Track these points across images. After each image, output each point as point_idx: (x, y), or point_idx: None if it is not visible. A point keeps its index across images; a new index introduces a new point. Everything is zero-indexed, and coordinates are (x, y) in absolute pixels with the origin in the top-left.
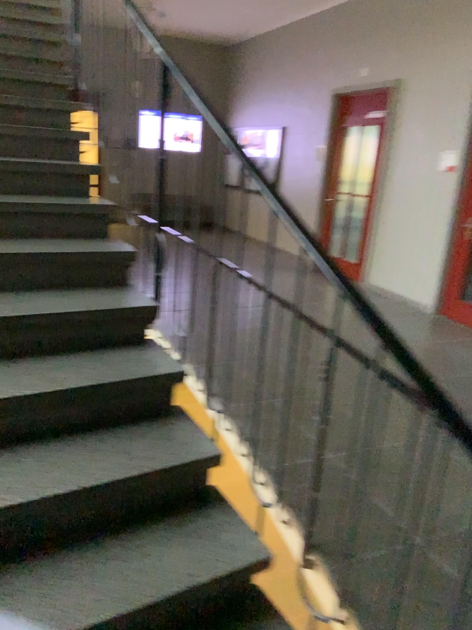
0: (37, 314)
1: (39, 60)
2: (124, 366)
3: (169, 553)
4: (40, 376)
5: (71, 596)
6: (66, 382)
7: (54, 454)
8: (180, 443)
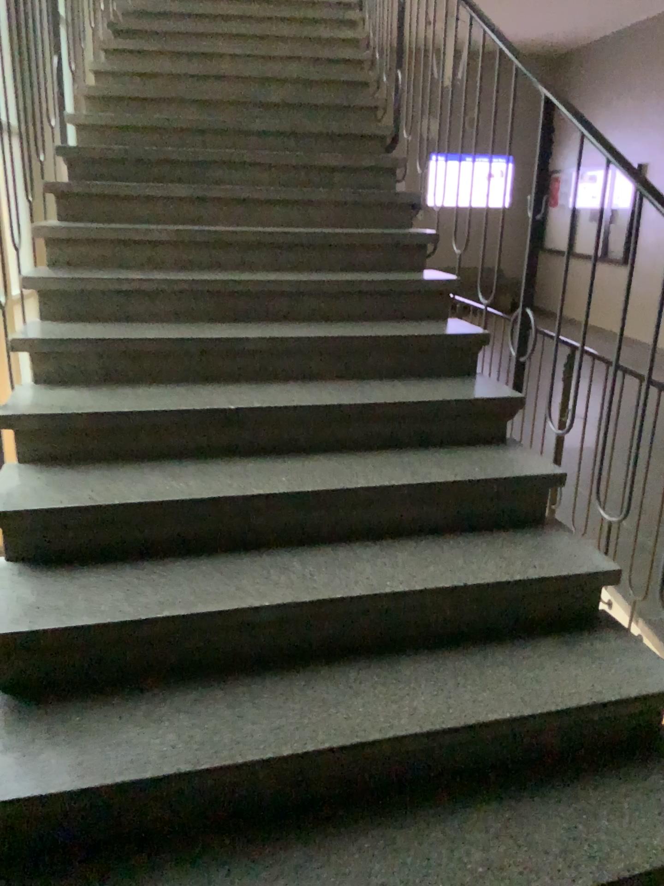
0: (392, 401)
1: (353, 105)
2: (493, 464)
3: (567, 669)
4: (405, 468)
5: (468, 692)
6: (436, 475)
7: (427, 551)
8: (568, 554)
